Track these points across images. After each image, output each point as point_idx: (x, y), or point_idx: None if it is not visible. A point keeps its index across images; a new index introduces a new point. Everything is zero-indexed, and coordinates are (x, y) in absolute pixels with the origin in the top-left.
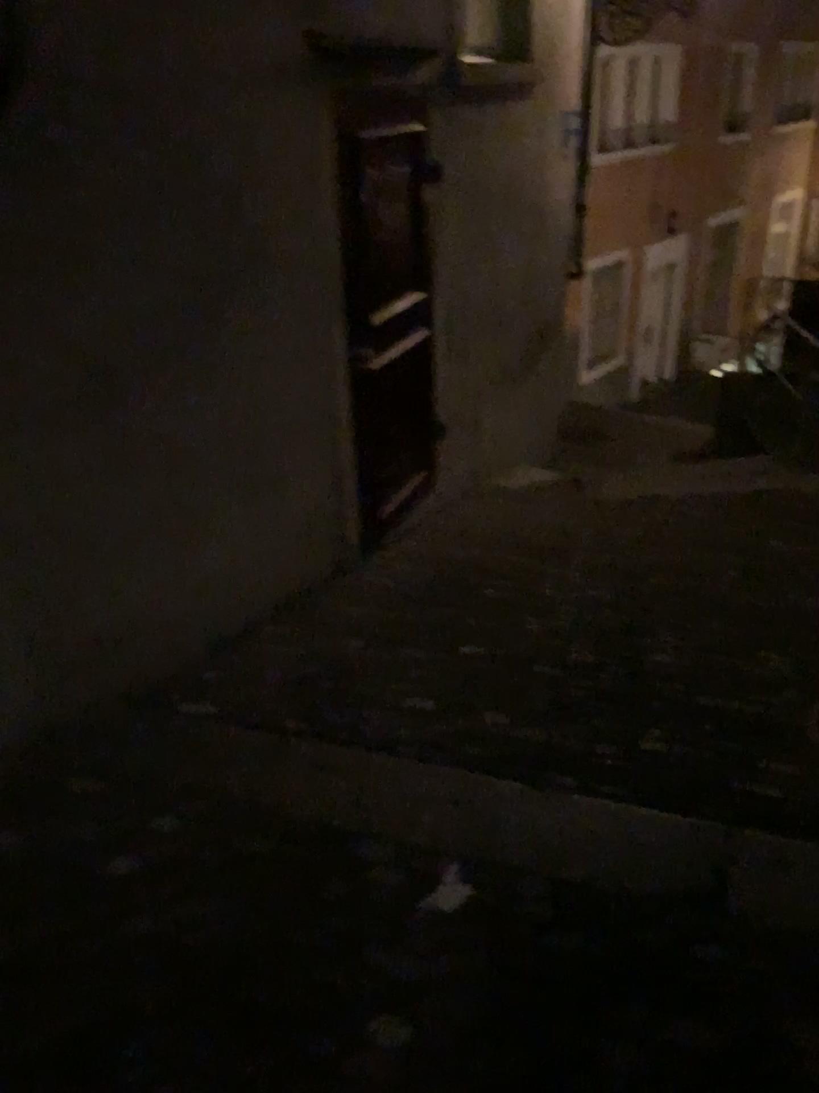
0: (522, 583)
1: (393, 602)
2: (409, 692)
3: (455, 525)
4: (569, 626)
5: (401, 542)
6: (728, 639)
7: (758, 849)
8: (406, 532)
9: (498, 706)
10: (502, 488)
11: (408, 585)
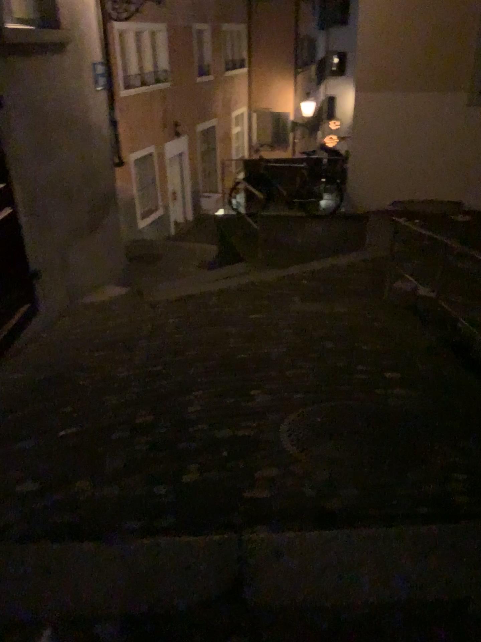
0: (102, 374)
1: (8, 408)
2: (17, 482)
3: (55, 338)
4: (134, 400)
5: (15, 358)
6: (233, 389)
7: (262, 552)
8: (20, 350)
9: (85, 476)
10: (88, 306)
11: (19, 392)
